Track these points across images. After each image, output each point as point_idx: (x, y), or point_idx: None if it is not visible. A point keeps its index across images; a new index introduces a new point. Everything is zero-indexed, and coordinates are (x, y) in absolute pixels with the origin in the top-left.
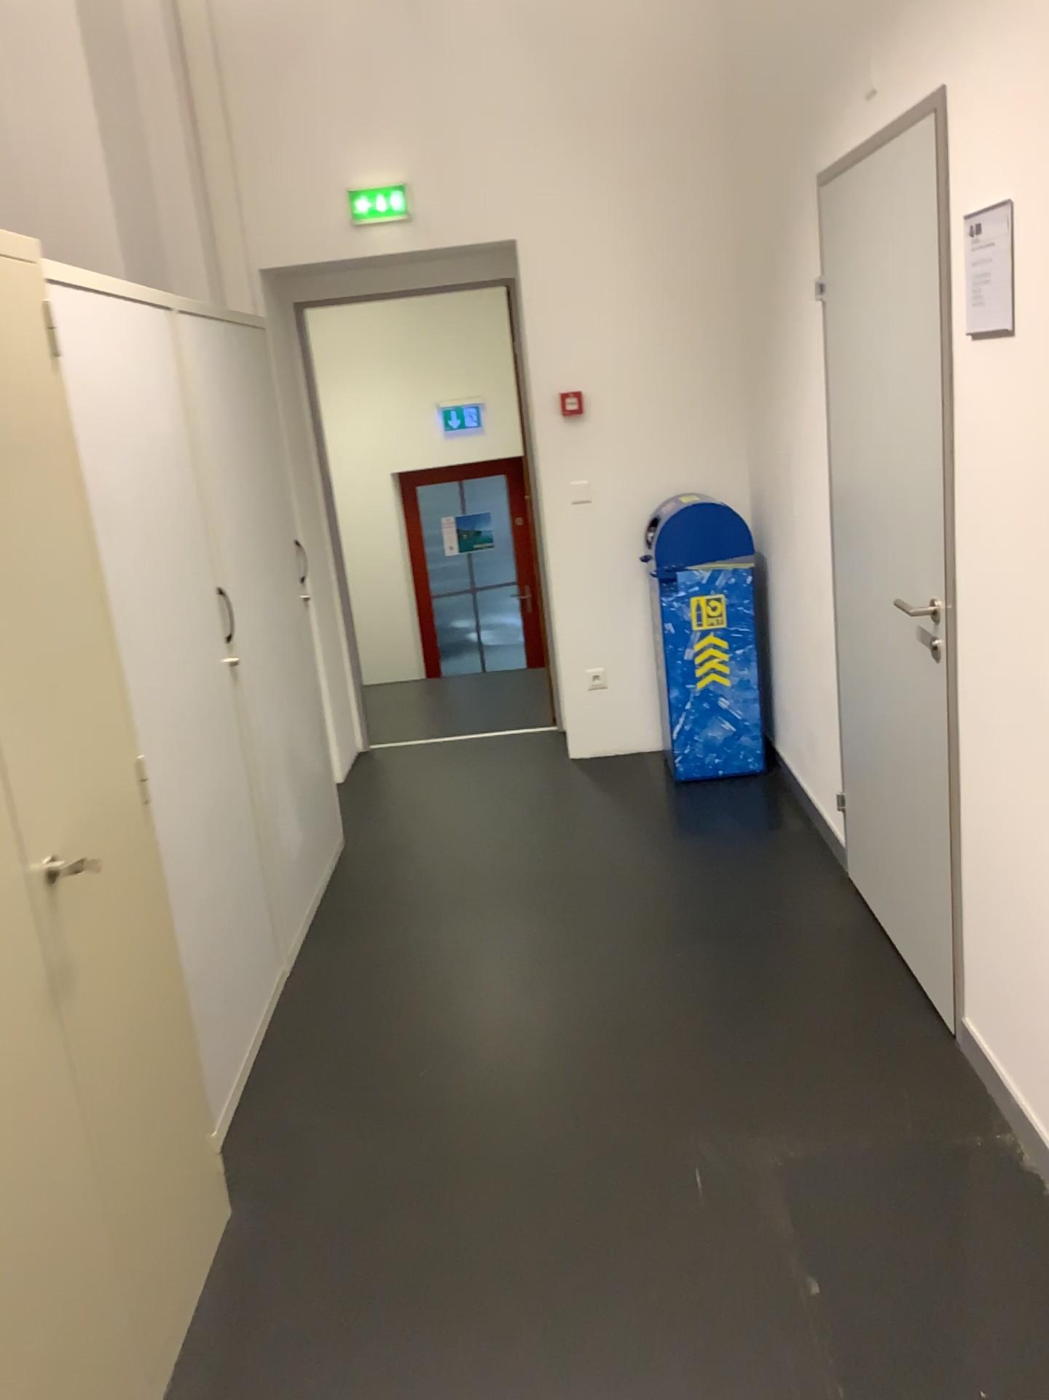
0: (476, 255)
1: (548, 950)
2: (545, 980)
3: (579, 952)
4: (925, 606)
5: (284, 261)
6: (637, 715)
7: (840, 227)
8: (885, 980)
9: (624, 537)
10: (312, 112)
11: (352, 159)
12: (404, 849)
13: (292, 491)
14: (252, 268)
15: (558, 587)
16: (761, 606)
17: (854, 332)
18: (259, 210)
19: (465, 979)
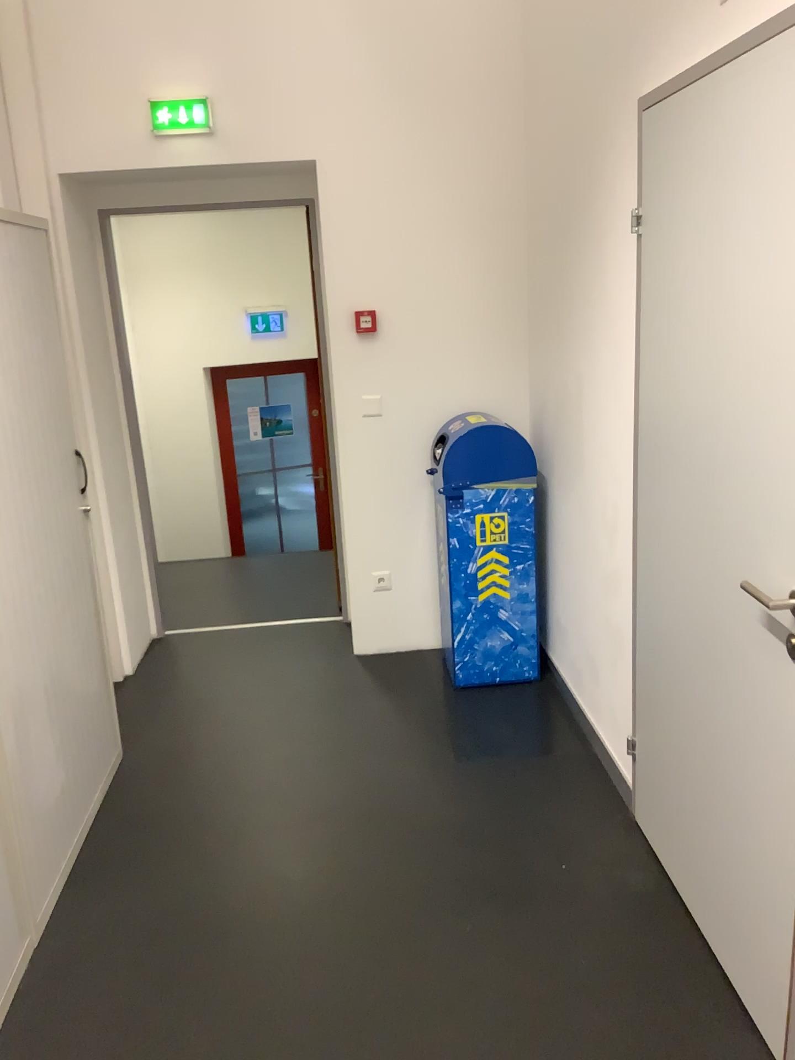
0: (277, 172)
1: (326, 914)
2: (322, 962)
3: (360, 920)
4: (780, 595)
5: (84, 167)
6: (418, 616)
7: (676, 151)
8: (695, 979)
9: (411, 449)
10: (116, 20)
11: (155, 69)
12: (185, 764)
13: (88, 393)
14: (51, 171)
15: (347, 494)
16: (541, 524)
17: (689, 269)
18: (60, 114)
19: (233, 958)
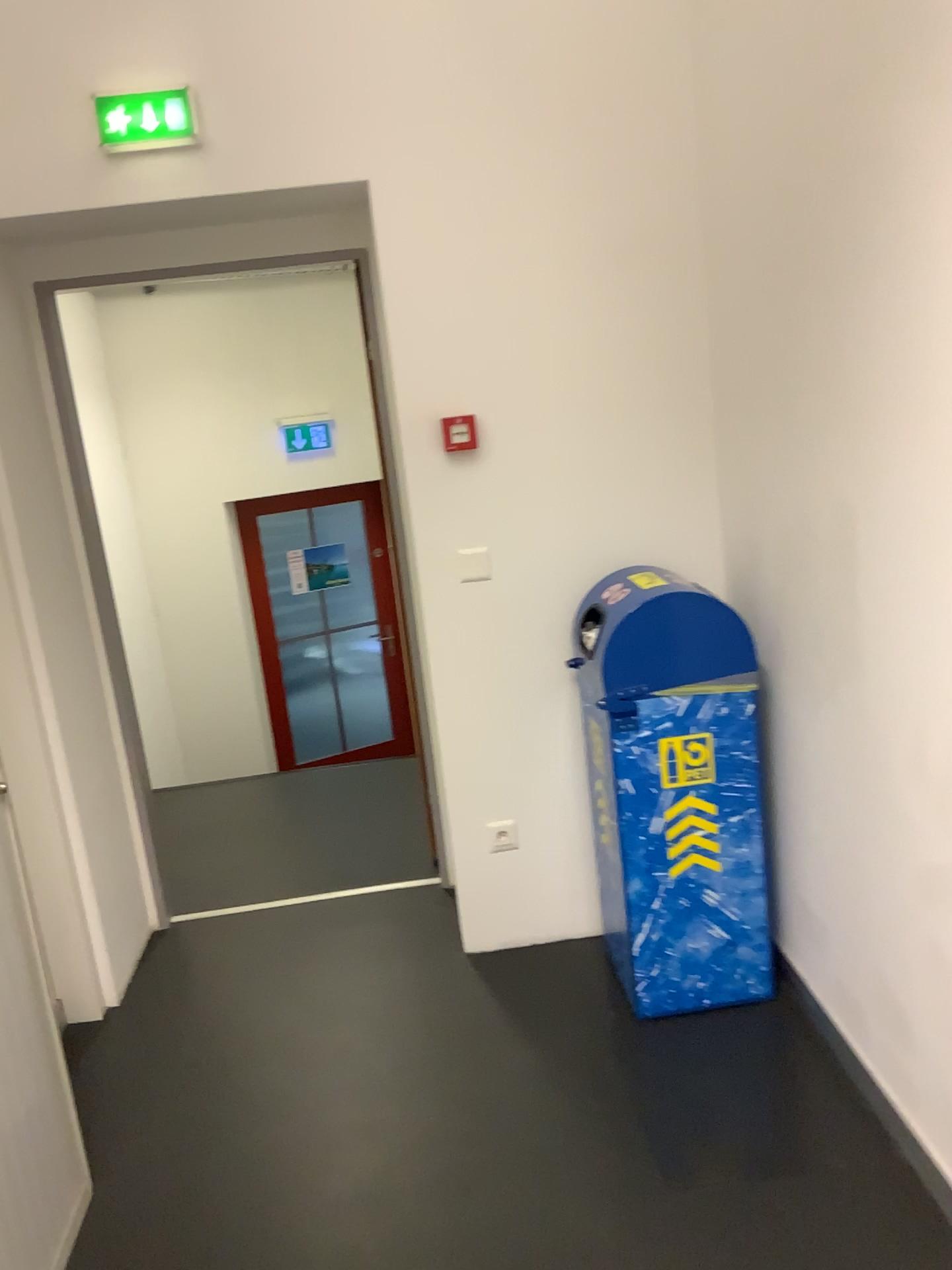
0: (306, 203)
1: None
2: None
3: None
4: None
5: None
6: (564, 889)
7: None
8: None
9: (540, 630)
10: None
11: (100, 46)
12: (196, 1215)
13: (19, 573)
14: None
15: (443, 705)
16: (765, 746)
17: None
18: None
19: None
